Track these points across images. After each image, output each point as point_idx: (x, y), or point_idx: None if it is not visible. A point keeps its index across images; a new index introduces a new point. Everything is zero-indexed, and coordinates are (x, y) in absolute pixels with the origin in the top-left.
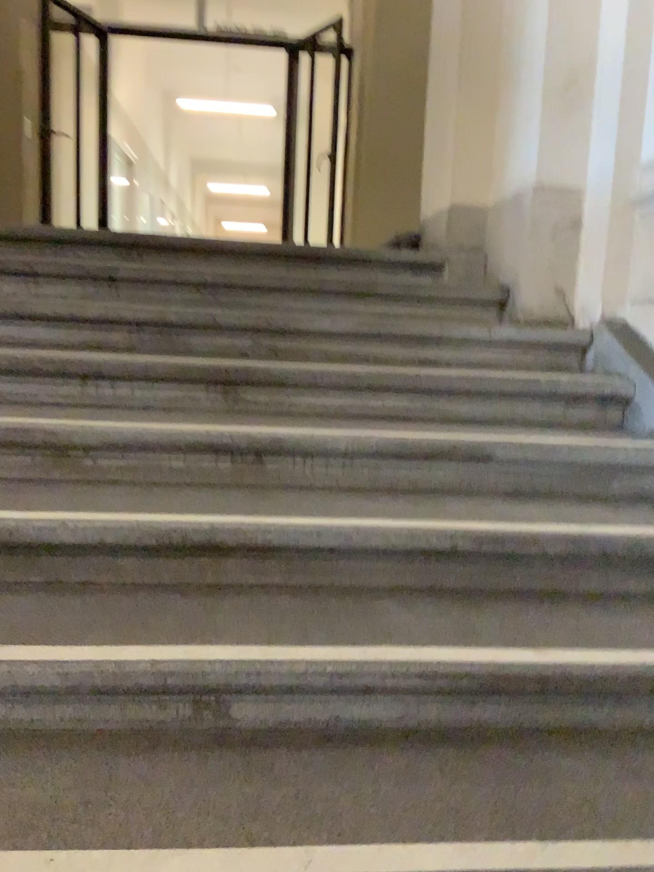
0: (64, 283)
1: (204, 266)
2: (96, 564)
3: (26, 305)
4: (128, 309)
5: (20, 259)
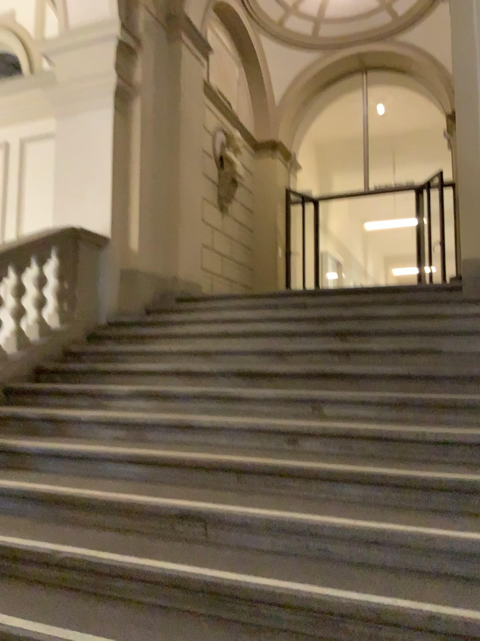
0: (286, 309)
1: (342, 298)
2: (288, 384)
3: (272, 317)
4: (308, 315)
5: (271, 303)
